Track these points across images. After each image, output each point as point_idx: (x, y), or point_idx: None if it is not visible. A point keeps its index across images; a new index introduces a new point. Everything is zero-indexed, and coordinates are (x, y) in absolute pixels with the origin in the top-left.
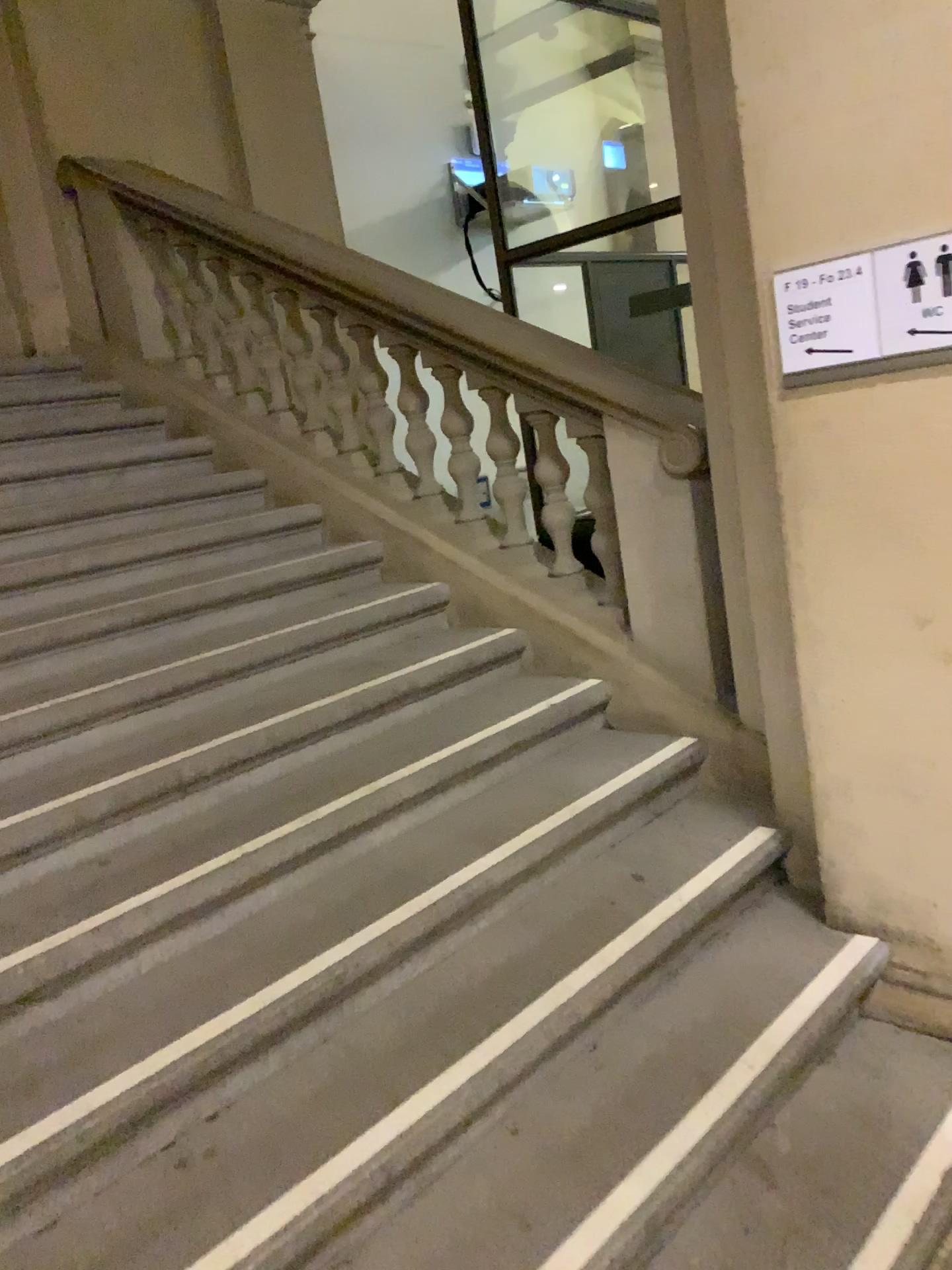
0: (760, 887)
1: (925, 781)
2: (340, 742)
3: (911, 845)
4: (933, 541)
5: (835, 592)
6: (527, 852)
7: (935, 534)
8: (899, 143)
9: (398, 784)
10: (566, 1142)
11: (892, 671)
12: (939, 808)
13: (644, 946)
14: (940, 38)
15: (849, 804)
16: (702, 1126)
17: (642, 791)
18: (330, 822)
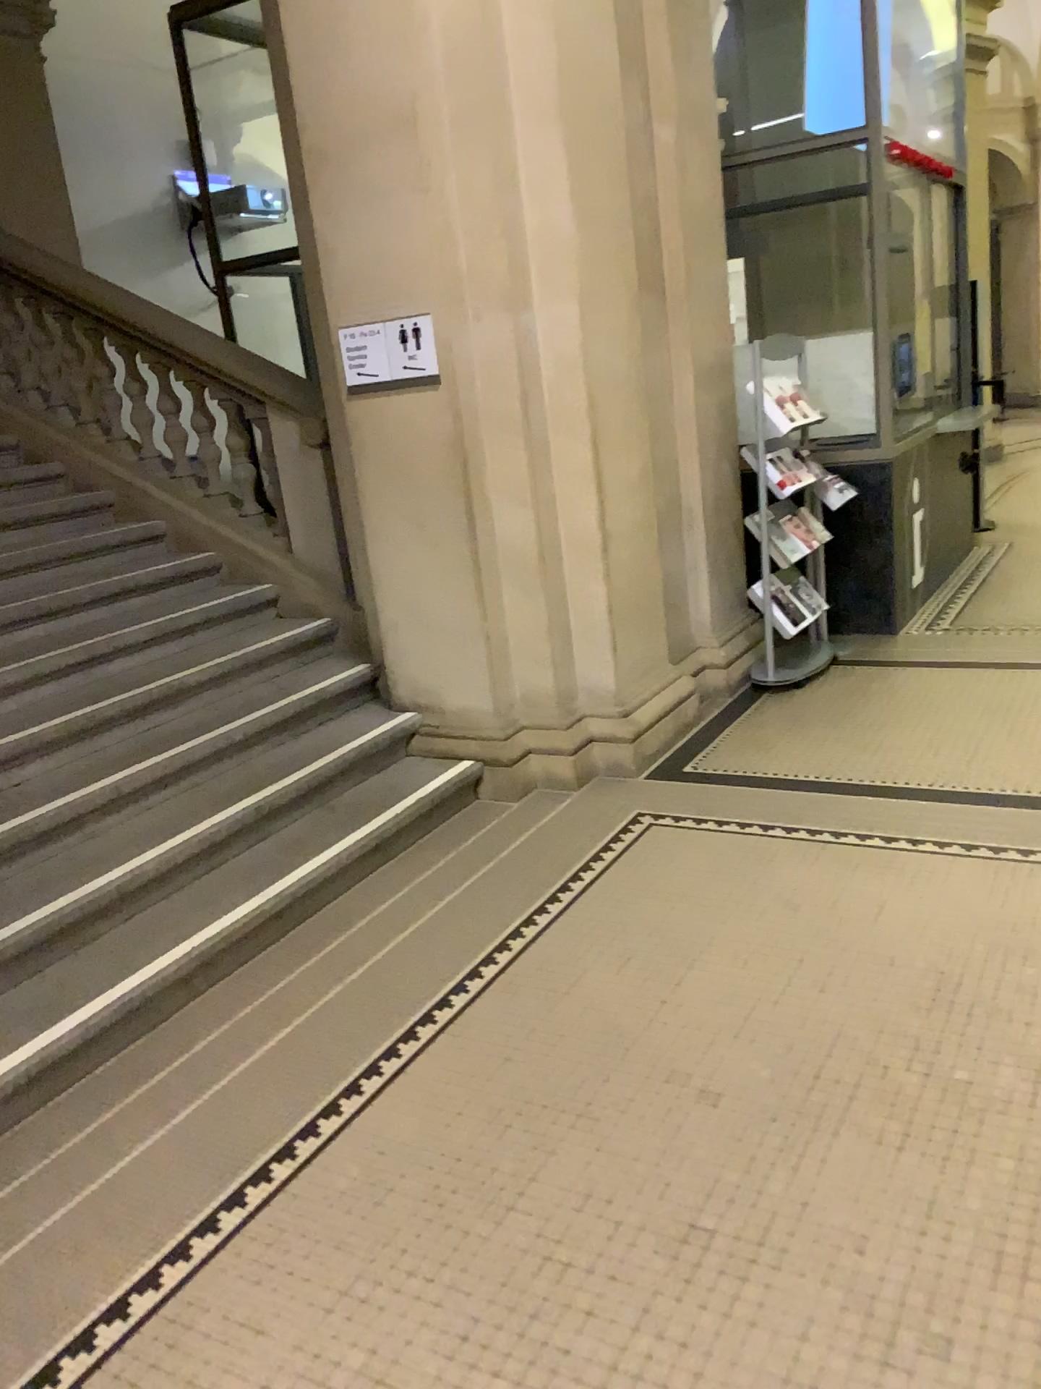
0: (360, 698)
1: (429, 616)
2: (87, 616)
3: (426, 654)
4: (422, 480)
5: (381, 511)
6: (210, 673)
7: (422, 477)
8: (391, 267)
9: (127, 638)
10: (218, 789)
11: (410, 554)
12: (436, 630)
13: (277, 717)
14: (406, 216)
15: (396, 635)
16: (292, 782)
17: (291, 647)
18: (82, 654)
